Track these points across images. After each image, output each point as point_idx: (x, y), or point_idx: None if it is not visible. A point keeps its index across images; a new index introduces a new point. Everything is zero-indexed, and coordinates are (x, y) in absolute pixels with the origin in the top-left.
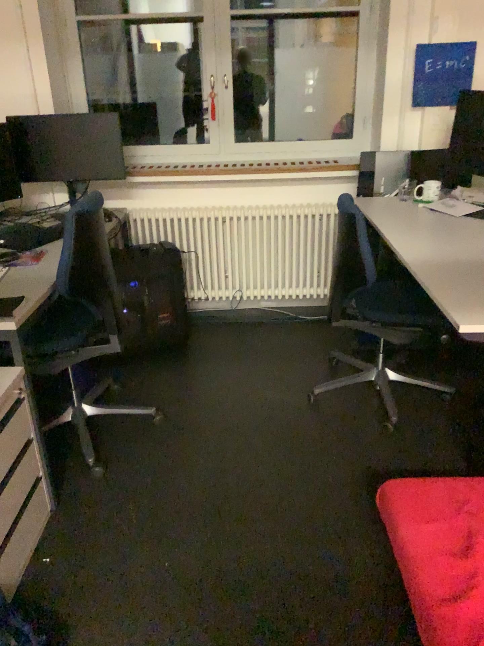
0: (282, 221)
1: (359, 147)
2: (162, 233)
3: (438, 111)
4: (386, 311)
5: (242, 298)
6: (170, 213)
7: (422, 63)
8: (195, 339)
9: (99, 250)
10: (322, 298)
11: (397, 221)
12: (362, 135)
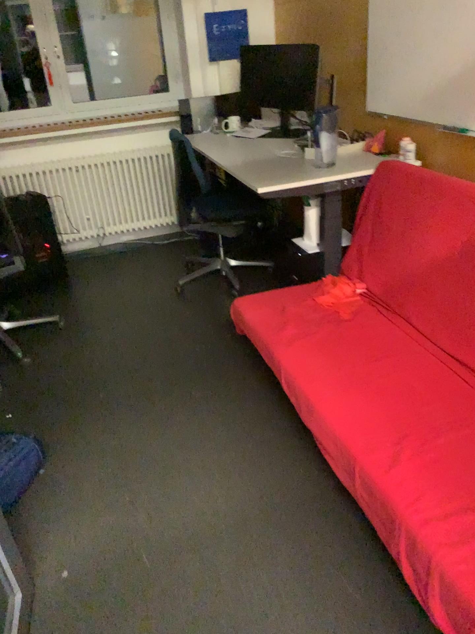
0: (125, 165)
1: (176, 98)
2: (24, 187)
3: (229, 64)
4: (218, 212)
5: (103, 234)
6: (27, 169)
7: (211, 27)
8: (72, 271)
9: None
10: (169, 225)
11: (214, 145)
12: (176, 88)
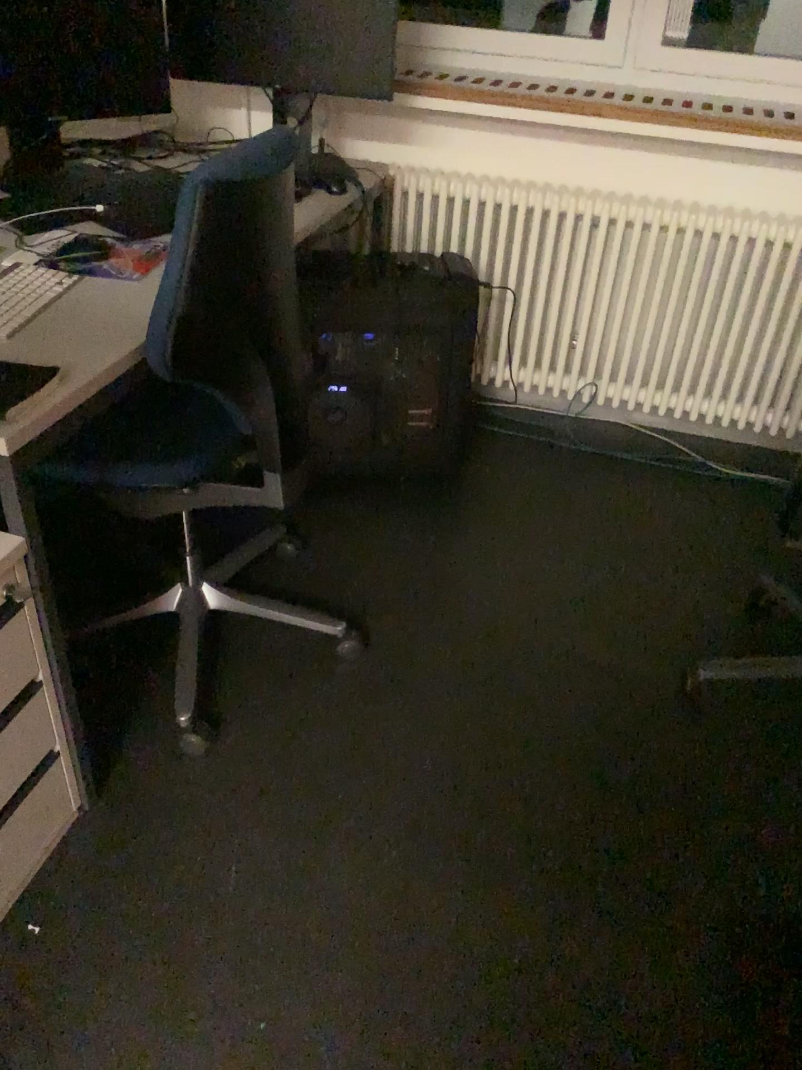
0: (728, 252)
1: None
2: (458, 234)
3: None
4: None
5: (595, 403)
6: (482, 193)
7: None
8: (475, 474)
9: (261, 280)
10: (769, 441)
11: None
12: None
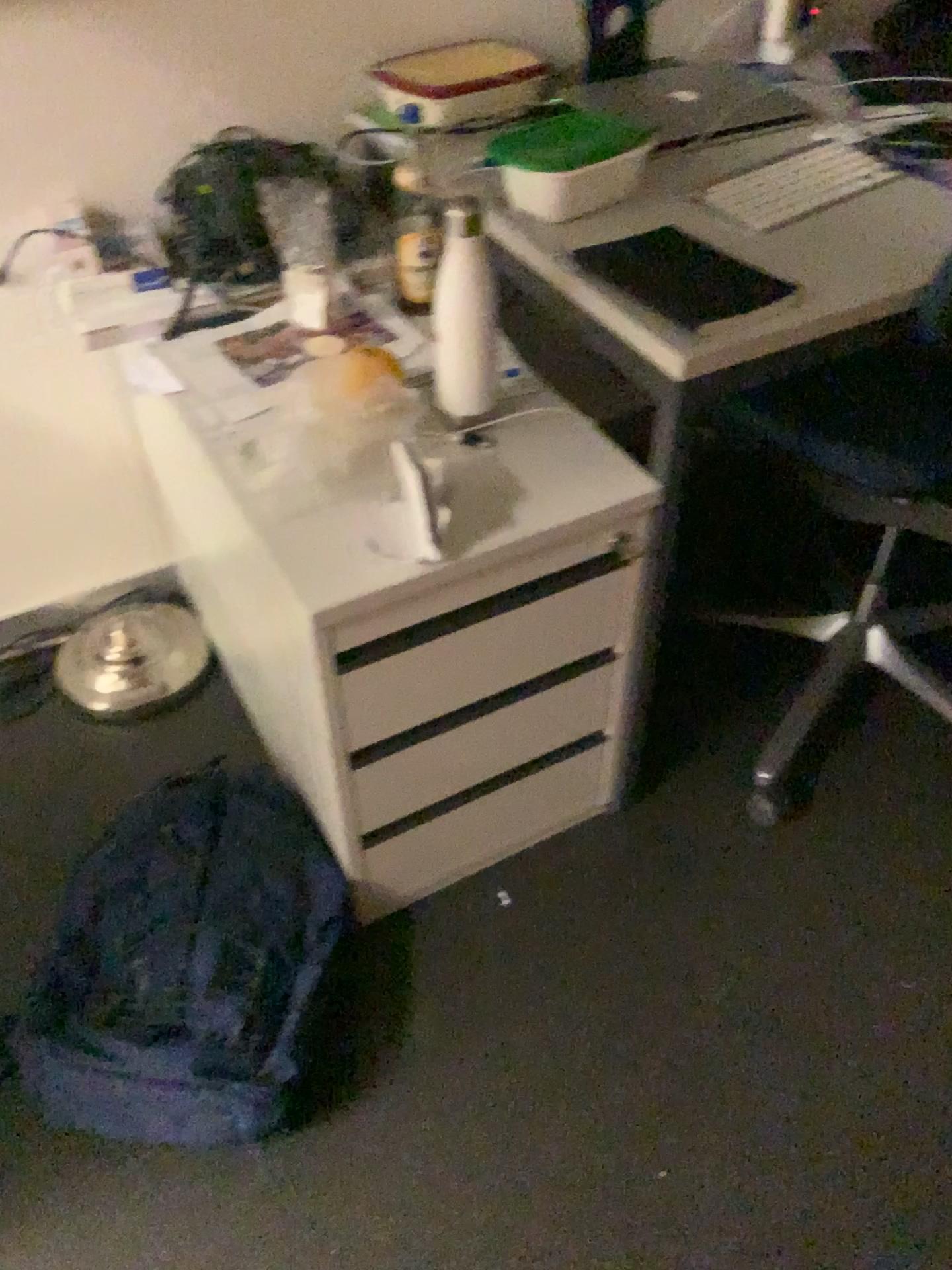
0: None
1: None
2: None
3: None
4: None
5: None
6: None
7: None
8: None
9: None
10: None
11: None
12: None
